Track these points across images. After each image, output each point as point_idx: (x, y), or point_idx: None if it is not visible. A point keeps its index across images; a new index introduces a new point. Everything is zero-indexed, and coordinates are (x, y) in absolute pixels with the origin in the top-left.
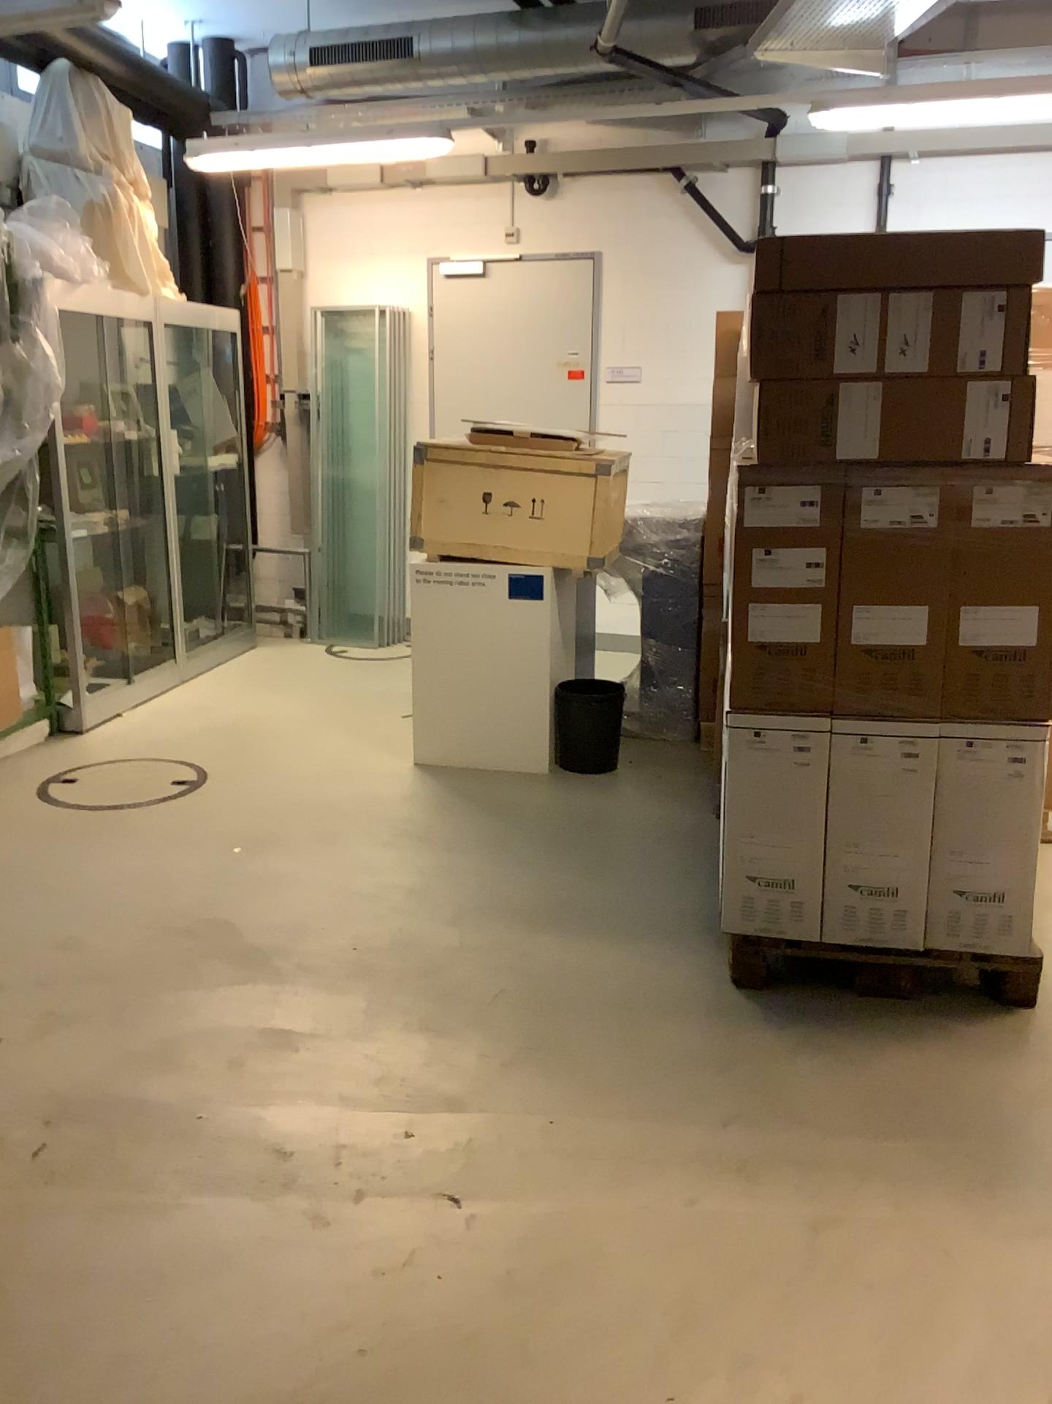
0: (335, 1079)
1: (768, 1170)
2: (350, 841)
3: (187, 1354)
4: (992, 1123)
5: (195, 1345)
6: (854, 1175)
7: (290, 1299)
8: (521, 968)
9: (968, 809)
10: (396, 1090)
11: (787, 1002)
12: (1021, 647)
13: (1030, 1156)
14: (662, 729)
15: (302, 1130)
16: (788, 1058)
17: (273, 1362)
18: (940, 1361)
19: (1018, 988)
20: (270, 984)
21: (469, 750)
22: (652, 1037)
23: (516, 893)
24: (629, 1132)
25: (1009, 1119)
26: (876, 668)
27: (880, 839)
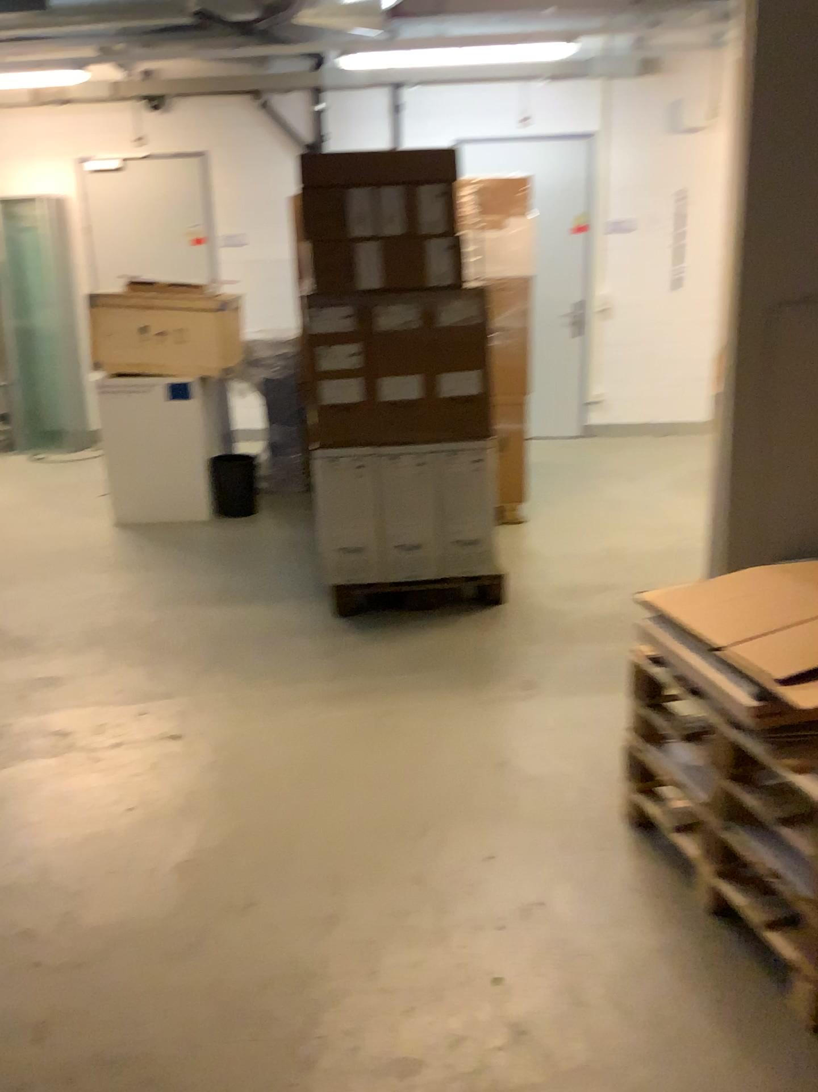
0: (91, 693)
1: (355, 694)
2: (77, 571)
3: (28, 823)
4: (476, 656)
5: (32, 818)
6: (401, 689)
7: (85, 791)
8: (202, 624)
9: (456, 492)
10: (132, 692)
11: (366, 618)
12: (475, 394)
13: (495, 667)
14: (285, 483)
15: (76, 718)
16: (367, 644)
17: (81, 817)
18: (442, 754)
19: (495, 593)
20: (37, 653)
21: (152, 508)
22: (287, 645)
23: (196, 586)
24: (275, 690)
25: (485, 652)
26: (396, 413)
27: (409, 515)
